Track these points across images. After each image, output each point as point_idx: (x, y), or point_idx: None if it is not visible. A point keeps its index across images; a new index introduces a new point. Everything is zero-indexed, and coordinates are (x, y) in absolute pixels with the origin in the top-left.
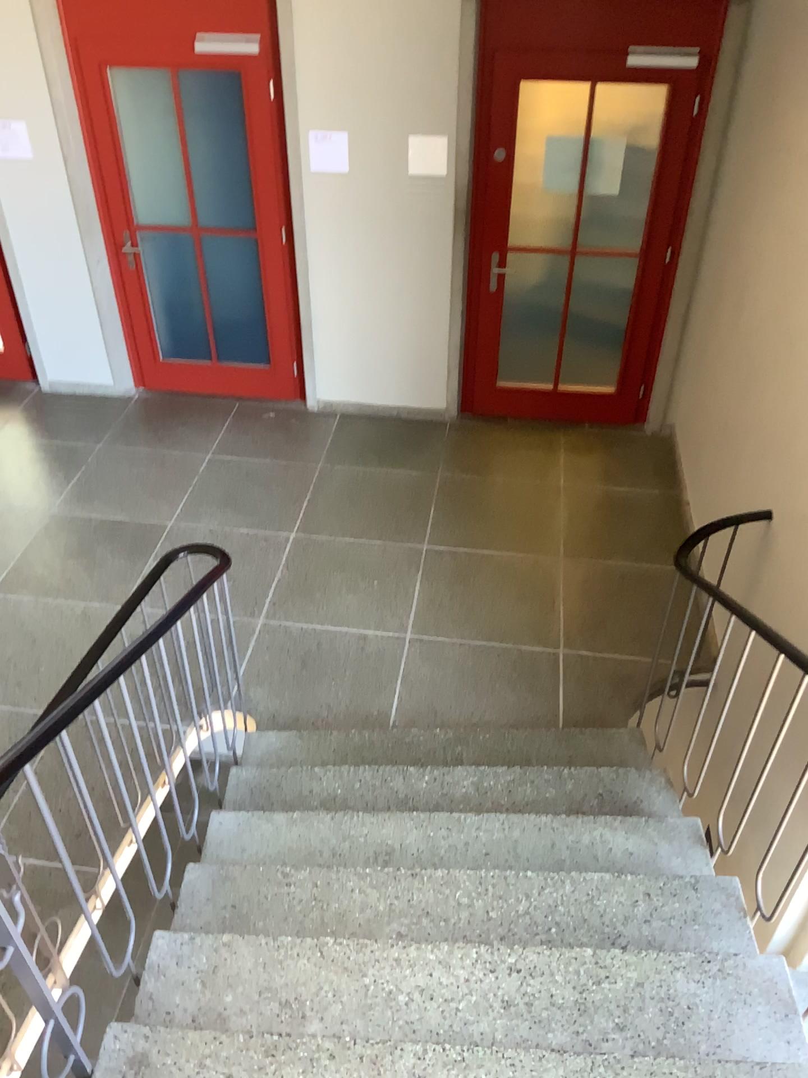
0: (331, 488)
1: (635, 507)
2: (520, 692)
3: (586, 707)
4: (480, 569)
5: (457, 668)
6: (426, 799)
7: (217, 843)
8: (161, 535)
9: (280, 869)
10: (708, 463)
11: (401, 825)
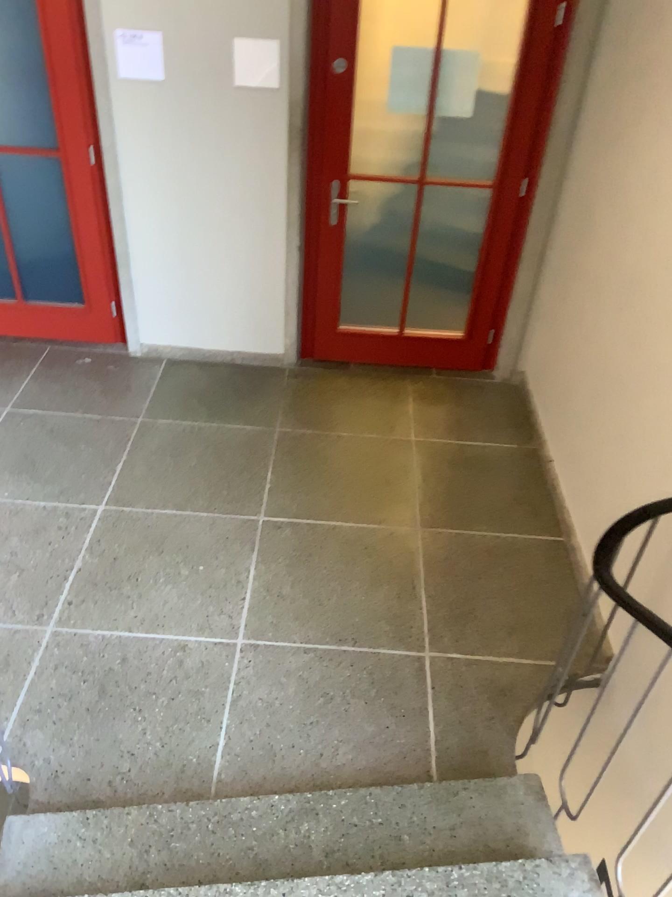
0: (152, 447)
1: (495, 465)
2: (380, 717)
3: (462, 734)
4: (326, 547)
5: (300, 685)
6: None
7: None
8: None
9: None
10: (583, 419)
11: None
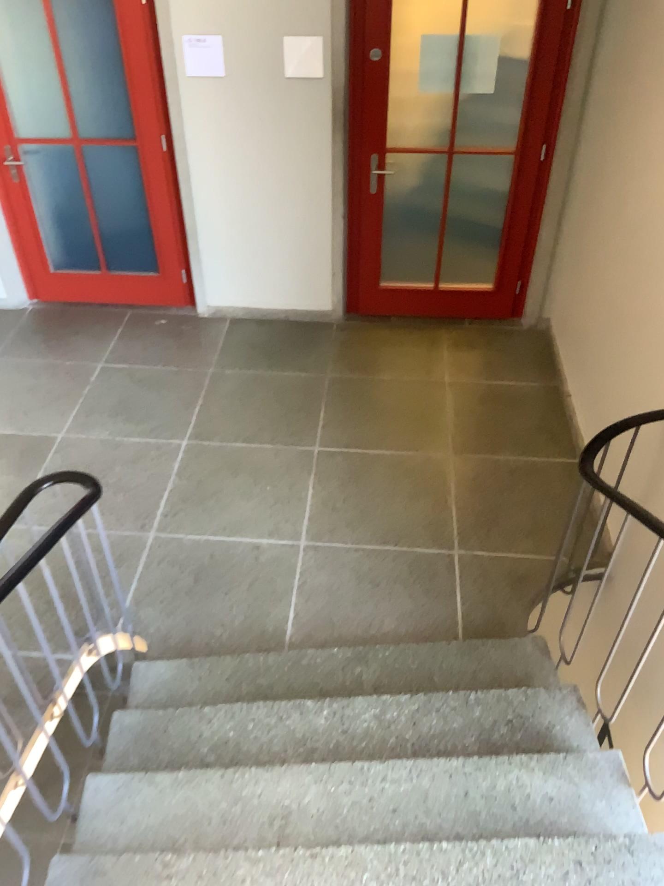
0: (222, 393)
1: (518, 401)
2: (417, 599)
3: (484, 611)
4: (371, 470)
5: (352, 576)
6: (326, 739)
7: (90, 821)
8: (52, 448)
9: (160, 856)
10: (592, 357)
11: (299, 780)
